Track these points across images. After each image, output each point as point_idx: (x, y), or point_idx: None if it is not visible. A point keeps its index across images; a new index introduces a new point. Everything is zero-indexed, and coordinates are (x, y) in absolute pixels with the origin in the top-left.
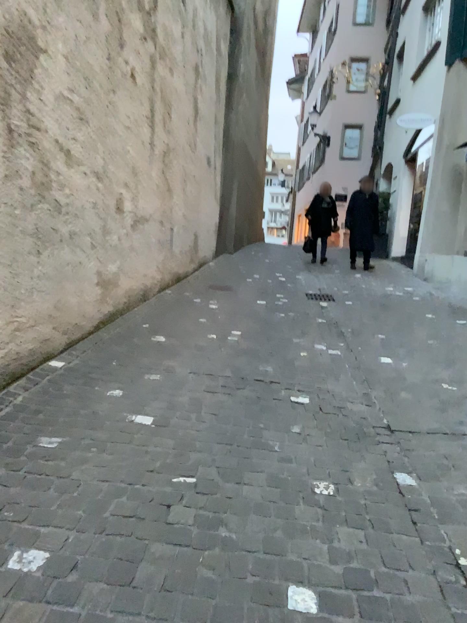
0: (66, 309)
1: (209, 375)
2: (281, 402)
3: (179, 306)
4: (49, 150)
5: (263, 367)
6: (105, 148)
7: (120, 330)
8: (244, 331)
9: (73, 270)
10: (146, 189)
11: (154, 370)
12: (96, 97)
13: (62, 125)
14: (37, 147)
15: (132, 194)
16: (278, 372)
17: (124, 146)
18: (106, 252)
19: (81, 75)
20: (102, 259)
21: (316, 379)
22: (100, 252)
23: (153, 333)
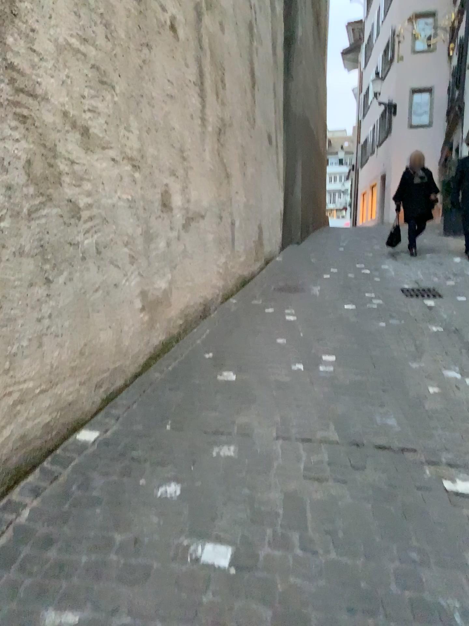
0: (98, 353)
1: (307, 442)
2: (431, 492)
3: (249, 321)
4: (50, 126)
5: (382, 420)
6: (140, 124)
7: (177, 364)
8: (339, 356)
9: (104, 296)
10: (199, 177)
11: (225, 437)
12: (121, 51)
13: (69, 89)
14: (28, 122)
15: (181, 184)
16: (407, 428)
17: (166, 122)
18: (150, 265)
19: (96, 16)
20: (146, 275)
21: (468, 439)
22: (142, 266)
23: (219, 369)
